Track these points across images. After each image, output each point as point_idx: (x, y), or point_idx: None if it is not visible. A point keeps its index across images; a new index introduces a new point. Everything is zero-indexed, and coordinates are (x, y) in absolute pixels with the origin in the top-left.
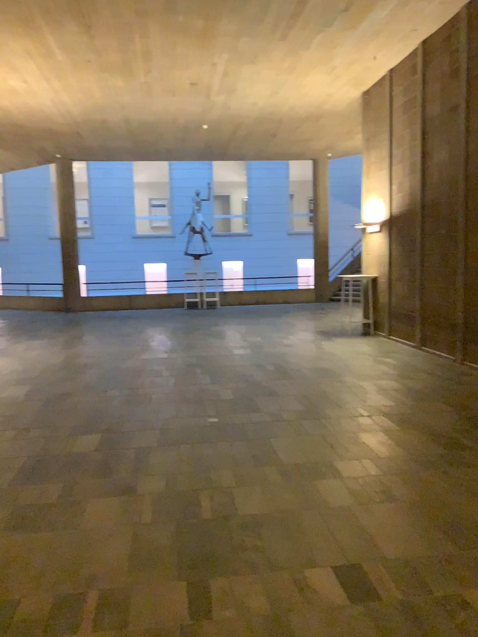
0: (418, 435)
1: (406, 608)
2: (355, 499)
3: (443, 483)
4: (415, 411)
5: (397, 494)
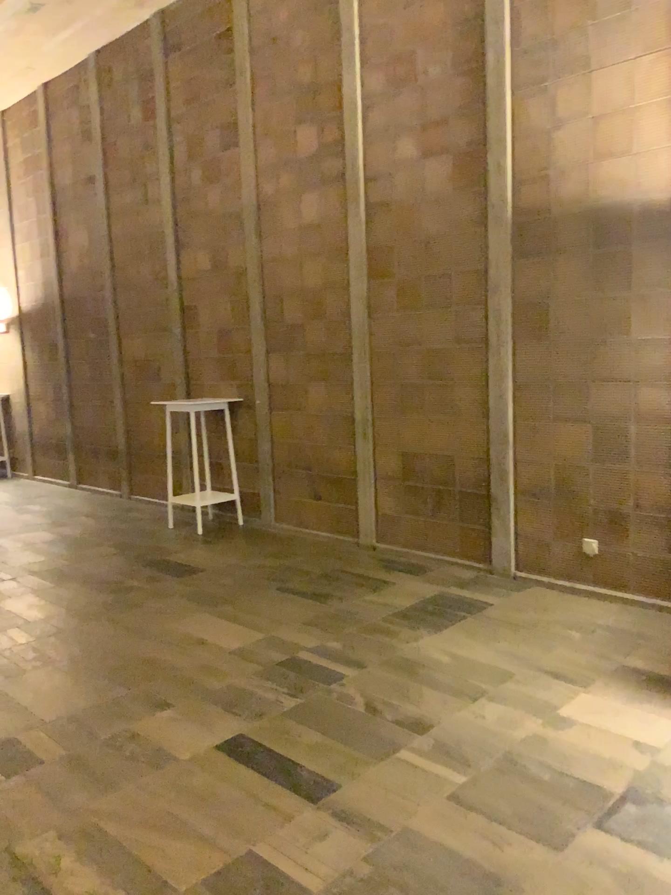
0: (78, 587)
1: (71, 762)
2: (1, 675)
3: (109, 631)
4: (74, 560)
5: (55, 656)
